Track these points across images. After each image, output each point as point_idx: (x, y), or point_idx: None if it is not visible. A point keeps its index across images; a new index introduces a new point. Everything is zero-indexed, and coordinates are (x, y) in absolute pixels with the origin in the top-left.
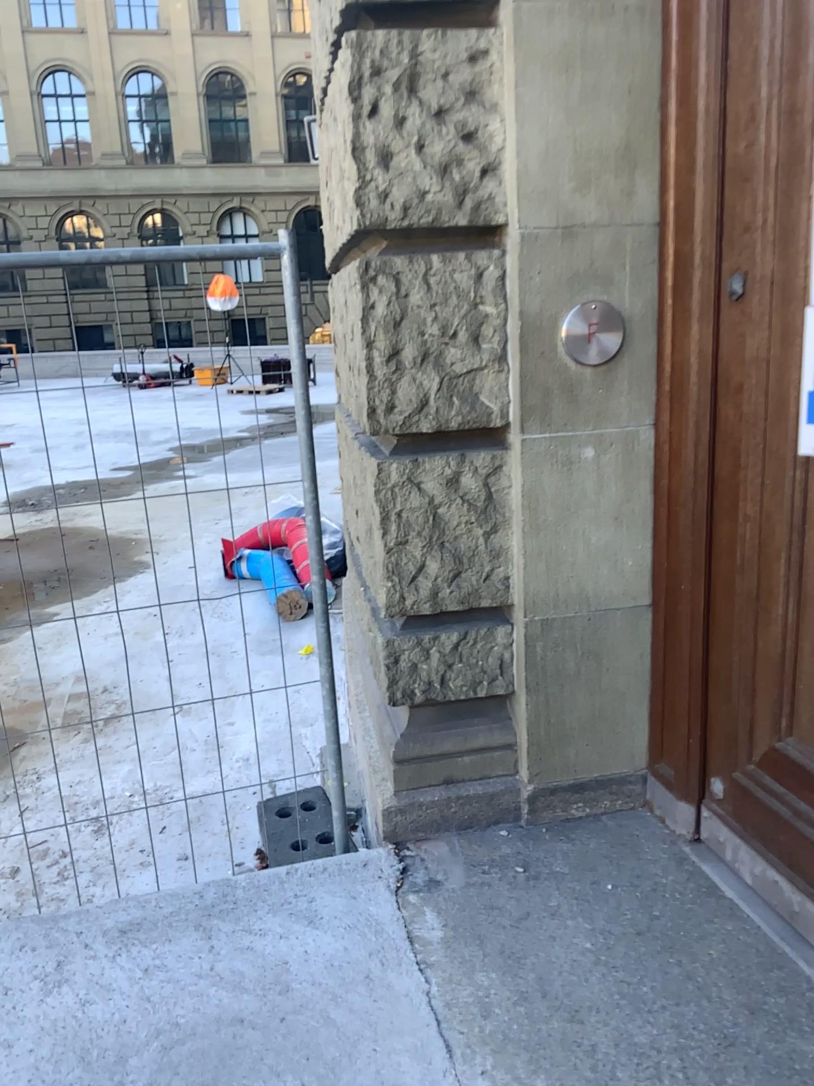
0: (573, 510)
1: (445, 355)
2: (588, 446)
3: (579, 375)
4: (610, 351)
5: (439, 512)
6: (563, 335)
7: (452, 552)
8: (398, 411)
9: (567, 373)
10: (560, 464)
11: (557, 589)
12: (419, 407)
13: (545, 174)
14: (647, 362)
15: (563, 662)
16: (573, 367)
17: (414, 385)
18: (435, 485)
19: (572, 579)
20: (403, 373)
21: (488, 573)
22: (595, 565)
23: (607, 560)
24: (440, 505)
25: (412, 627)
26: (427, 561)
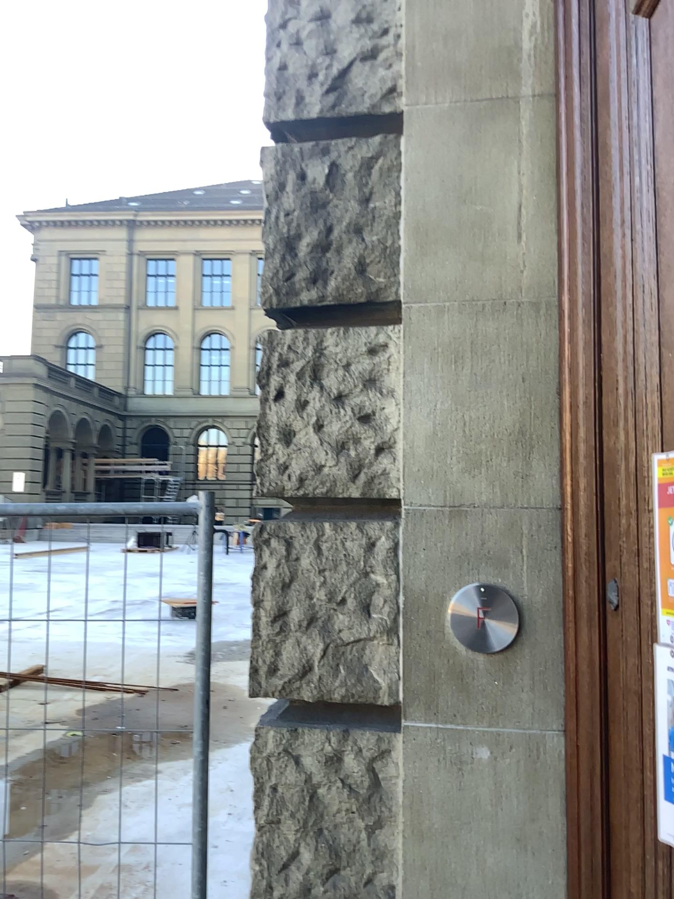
0: (464, 821)
1: (333, 622)
2: (483, 746)
3: (471, 662)
4: (507, 639)
5: (317, 793)
6: (453, 616)
7: (330, 843)
8: (284, 674)
9: (458, 658)
10: (449, 762)
11: None
12: (304, 673)
13: (436, 451)
14: (554, 657)
15: None
16: (464, 652)
17: (300, 650)
18: (315, 761)
19: None
20: (290, 635)
21: (370, 876)
22: (493, 896)
23: (508, 893)
24: (320, 786)
25: None
26: (302, 848)
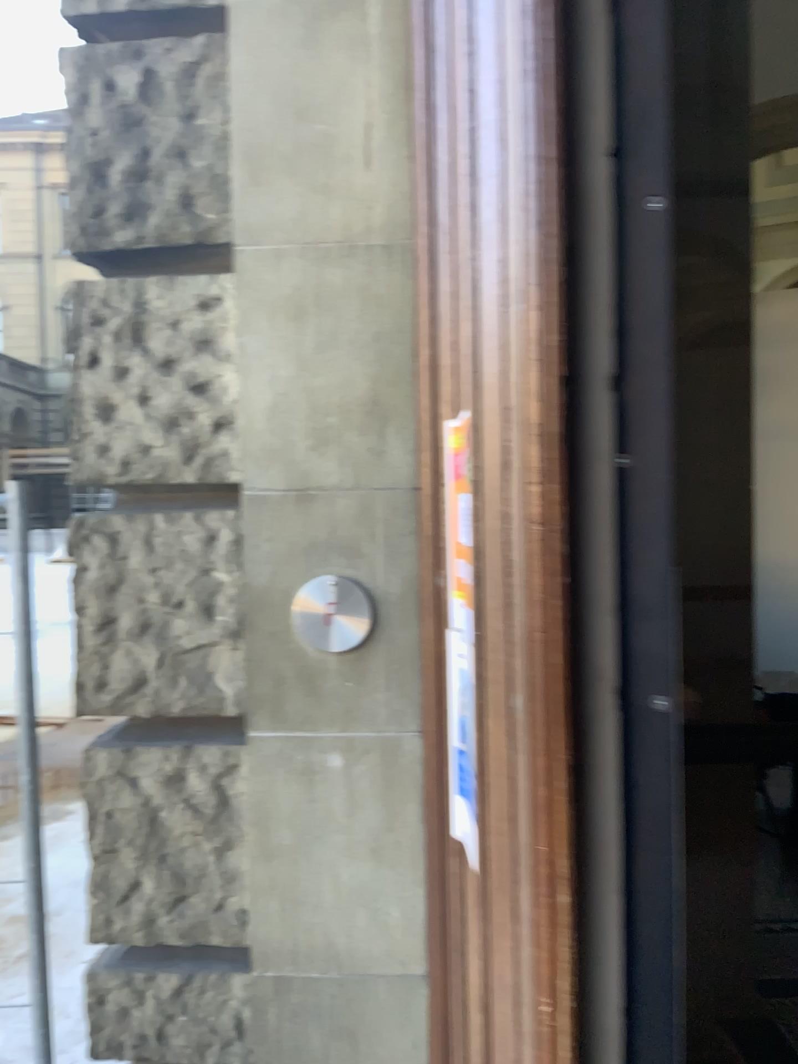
0: (315, 834)
1: (167, 627)
2: (333, 754)
3: (318, 663)
4: (356, 636)
5: (157, 816)
6: (297, 613)
7: (174, 869)
8: (115, 688)
9: (303, 660)
10: (297, 773)
11: (294, 937)
12: (137, 686)
13: (274, 425)
14: (407, 653)
15: (304, 1038)
16: (310, 652)
17: (131, 660)
18: (153, 781)
19: (314, 925)
20: (119, 644)
21: (219, 900)
22: (346, 910)
23: (362, 906)
24: (160, 808)
25: (123, 958)
26: (143, 876)
